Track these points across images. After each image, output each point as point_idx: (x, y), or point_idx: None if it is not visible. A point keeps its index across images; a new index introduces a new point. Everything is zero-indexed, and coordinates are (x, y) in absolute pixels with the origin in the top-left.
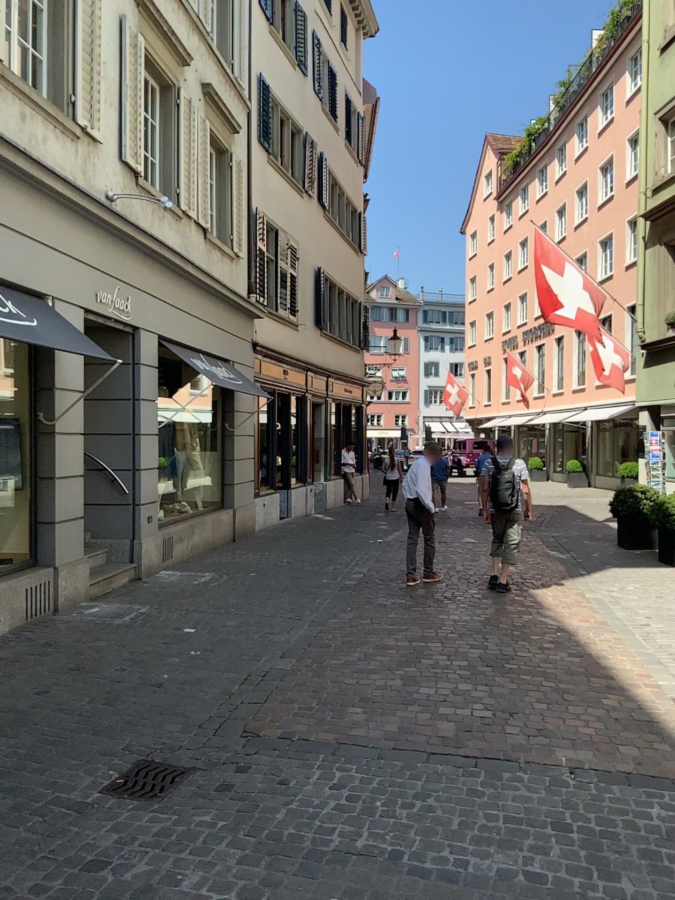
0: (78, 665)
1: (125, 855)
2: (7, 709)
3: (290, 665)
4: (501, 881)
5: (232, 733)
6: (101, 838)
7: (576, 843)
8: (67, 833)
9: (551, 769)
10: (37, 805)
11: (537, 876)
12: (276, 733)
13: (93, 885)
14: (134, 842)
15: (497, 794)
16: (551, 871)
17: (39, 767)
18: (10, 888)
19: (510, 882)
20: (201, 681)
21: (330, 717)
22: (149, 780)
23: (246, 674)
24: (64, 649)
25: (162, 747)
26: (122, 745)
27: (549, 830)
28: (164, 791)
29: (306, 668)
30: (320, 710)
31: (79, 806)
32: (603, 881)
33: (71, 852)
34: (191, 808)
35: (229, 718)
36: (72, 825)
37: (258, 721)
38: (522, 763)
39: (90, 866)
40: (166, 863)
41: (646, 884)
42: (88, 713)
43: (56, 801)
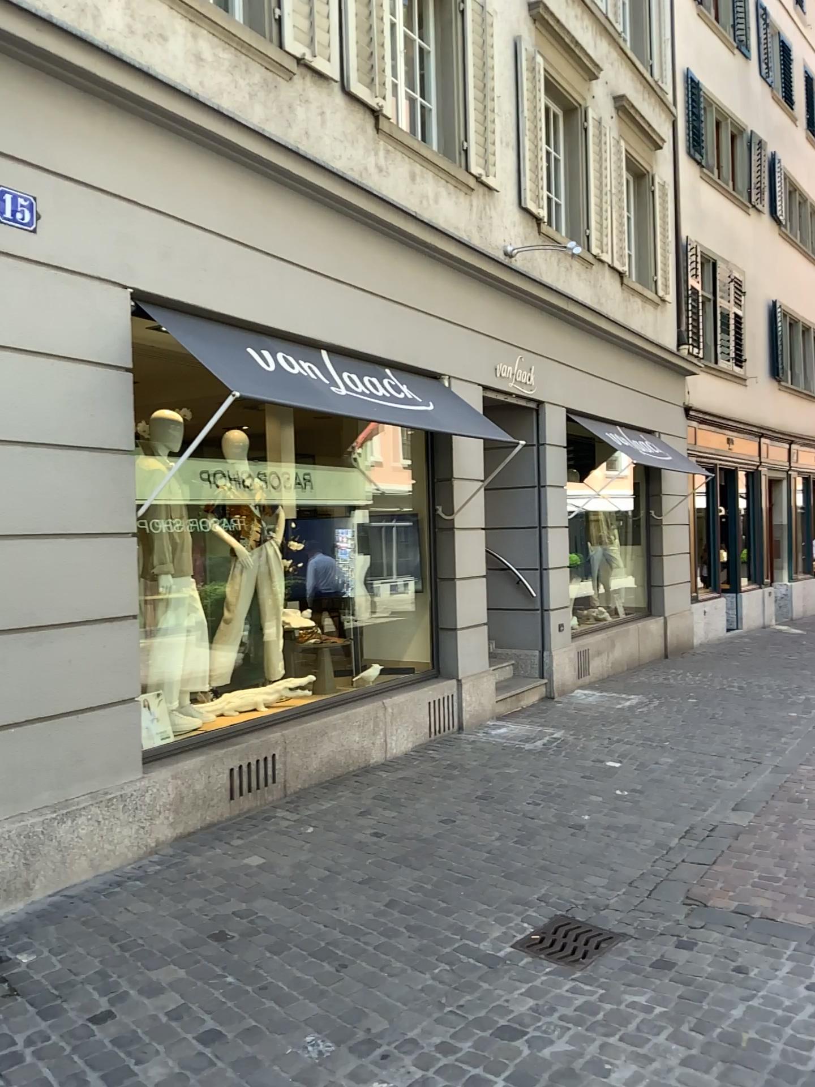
0: (485, 794)
1: (544, 1027)
2: (411, 836)
3: (746, 820)
4: None
5: (671, 897)
6: (517, 1002)
7: None
8: (479, 988)
9: None
10: (445, 951)
11: None
12: (730, 906)
13: (509, 1056)
14: (554, 1014)
15: None
16: None
17: (446, 907)
18: (419, 1040)
19: None
20: (630, 828)
21: (805, 894)
22: (570, 942)
23: (687, 825)
24: (469, 775)
25: (584, 903)
26: (537, 895)
27: None
28: (588, 957)
29: (768, 826)
30: (789, 883)
31: (491, 960)
32: None
33: (483, 1012)
34: (623, 985)
35: (667, 878)
36: (483, 981)
37: (705, 887)
38: None
39: (505, 1032)
40: (594, 1047)
41: None
42: (499, 853)
43: (465, 950)
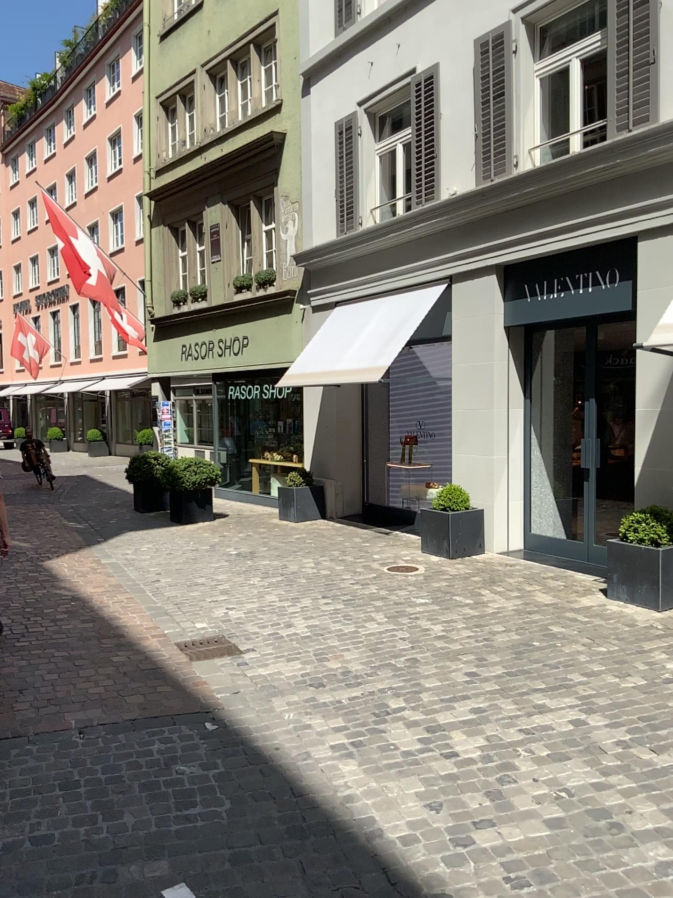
0: None
1: None
2: None
3: None
4: (8, 856)
5: None
6: None
7: (85, 796)
8: None
9: (62, 735)
10: None
11: (45, 839)
12: None
13: None
14: None
15: (5, 773)
16: (59, 830)
17: None
18: None
19: (17, 854)
20: None
21: None
22: None
23: None
24: None
25: None
26: None
27: (59, 792)
28: None
29: None
30: None
31: None
32: (109, 822)
33: None
34: None
35: None
36: None
37: None
38: (32, 737)
39: None
40: None
41: (147, 811)
42: None
43: None
